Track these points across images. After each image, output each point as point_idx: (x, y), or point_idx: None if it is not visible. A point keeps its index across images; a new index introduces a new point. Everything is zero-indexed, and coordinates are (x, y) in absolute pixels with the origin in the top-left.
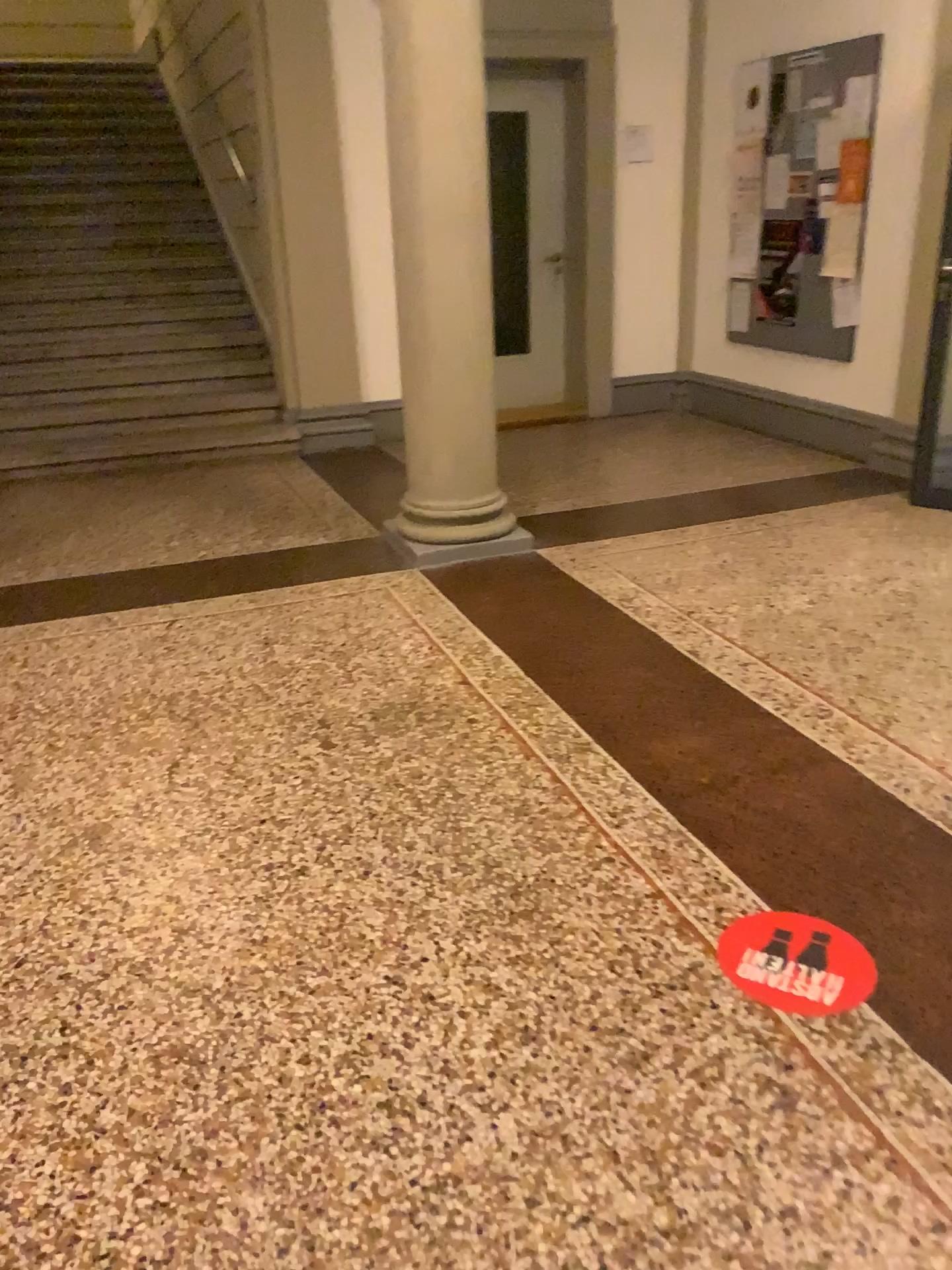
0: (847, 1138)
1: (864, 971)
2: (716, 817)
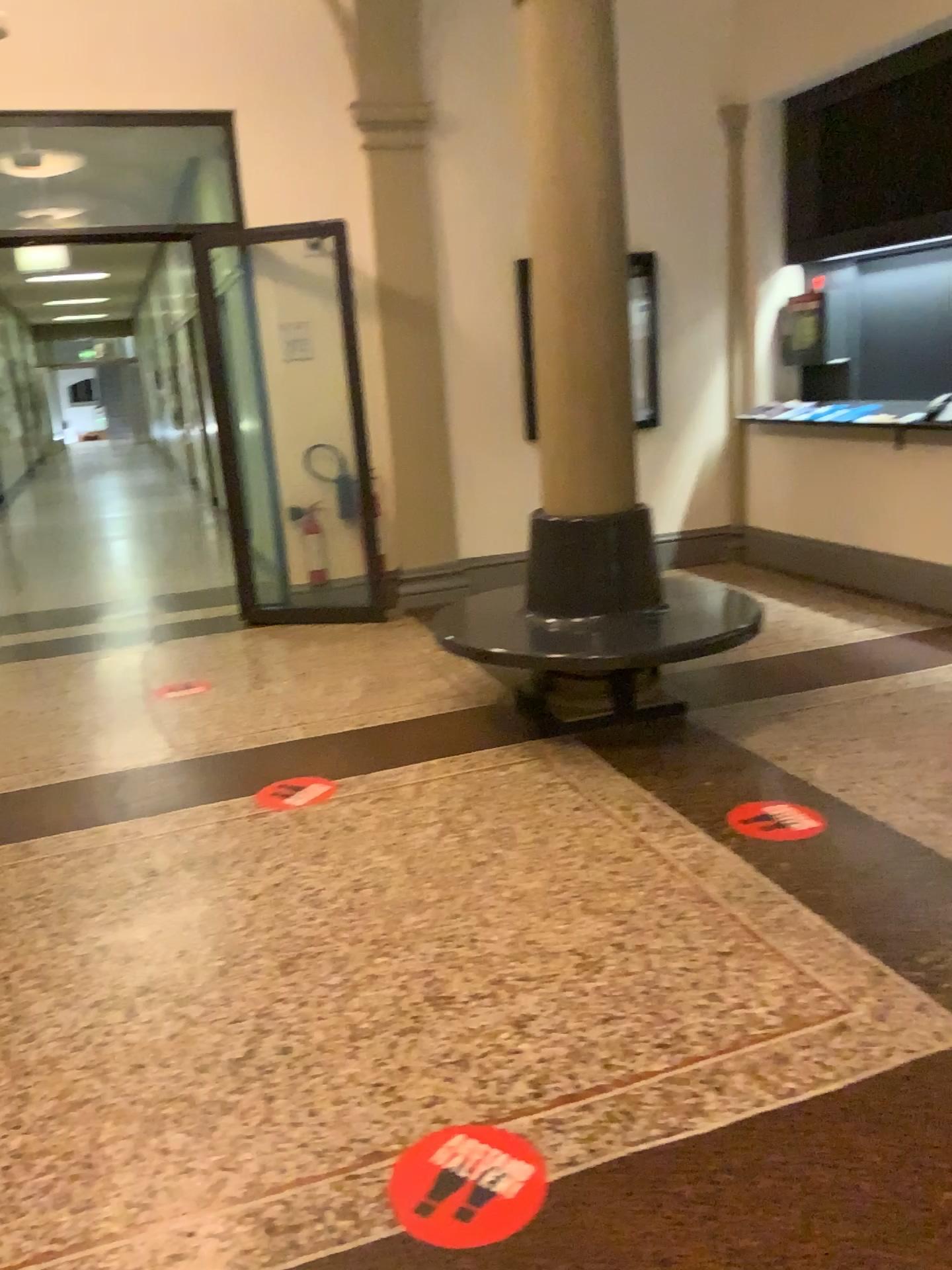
0: (410, 785)
1: (312, 776)
2: (155, 802)
